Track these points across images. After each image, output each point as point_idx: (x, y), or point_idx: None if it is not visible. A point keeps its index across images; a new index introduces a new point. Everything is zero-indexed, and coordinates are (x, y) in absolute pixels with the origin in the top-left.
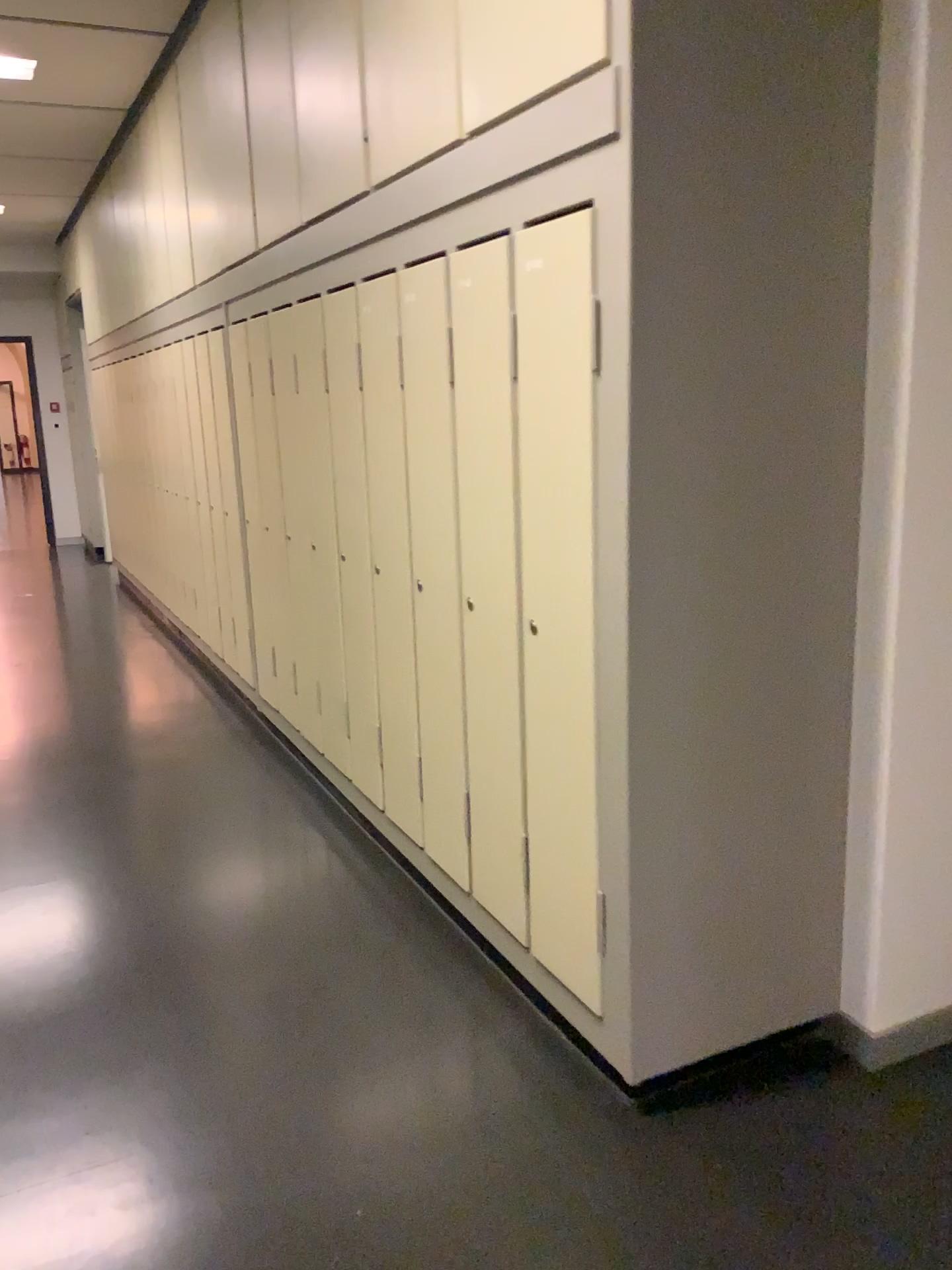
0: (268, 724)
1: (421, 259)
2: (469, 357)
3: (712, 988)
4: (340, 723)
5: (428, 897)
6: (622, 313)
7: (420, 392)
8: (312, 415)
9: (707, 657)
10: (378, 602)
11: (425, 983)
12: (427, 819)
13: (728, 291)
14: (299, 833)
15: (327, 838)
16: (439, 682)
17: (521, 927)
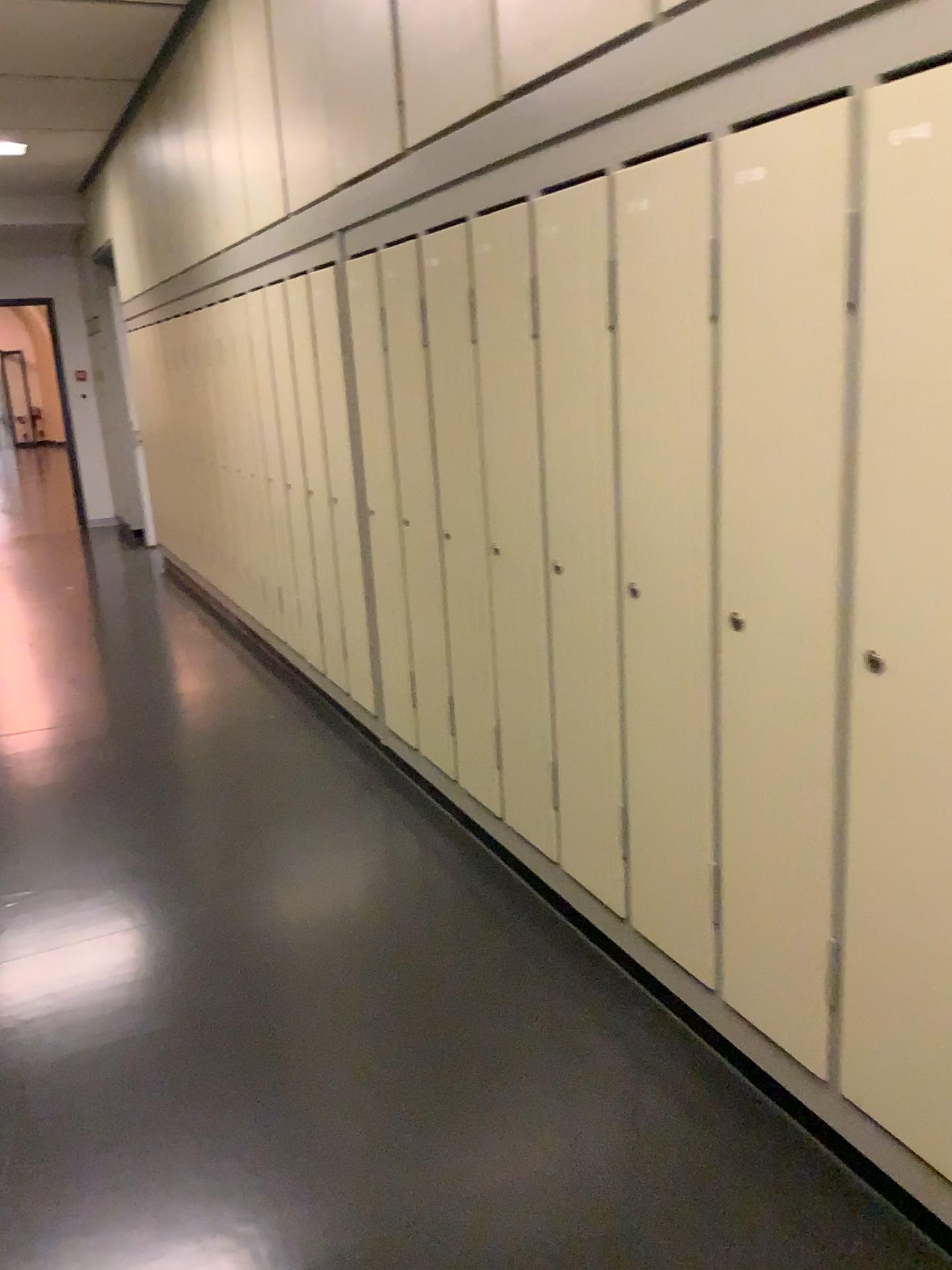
0: (402, 761)
1: (779, 113)
2: (908, 264)
3: None
4: (545, 787)
5: (721, 1052)
6: None
7: (758, 330)
8: (500, 373)
9: None
10: (638, 638)
11: (790, 1230)
12: (735, 953)
13: None
14: (496, 935)
15: (536, 942)
16: (780, 770)
17: None
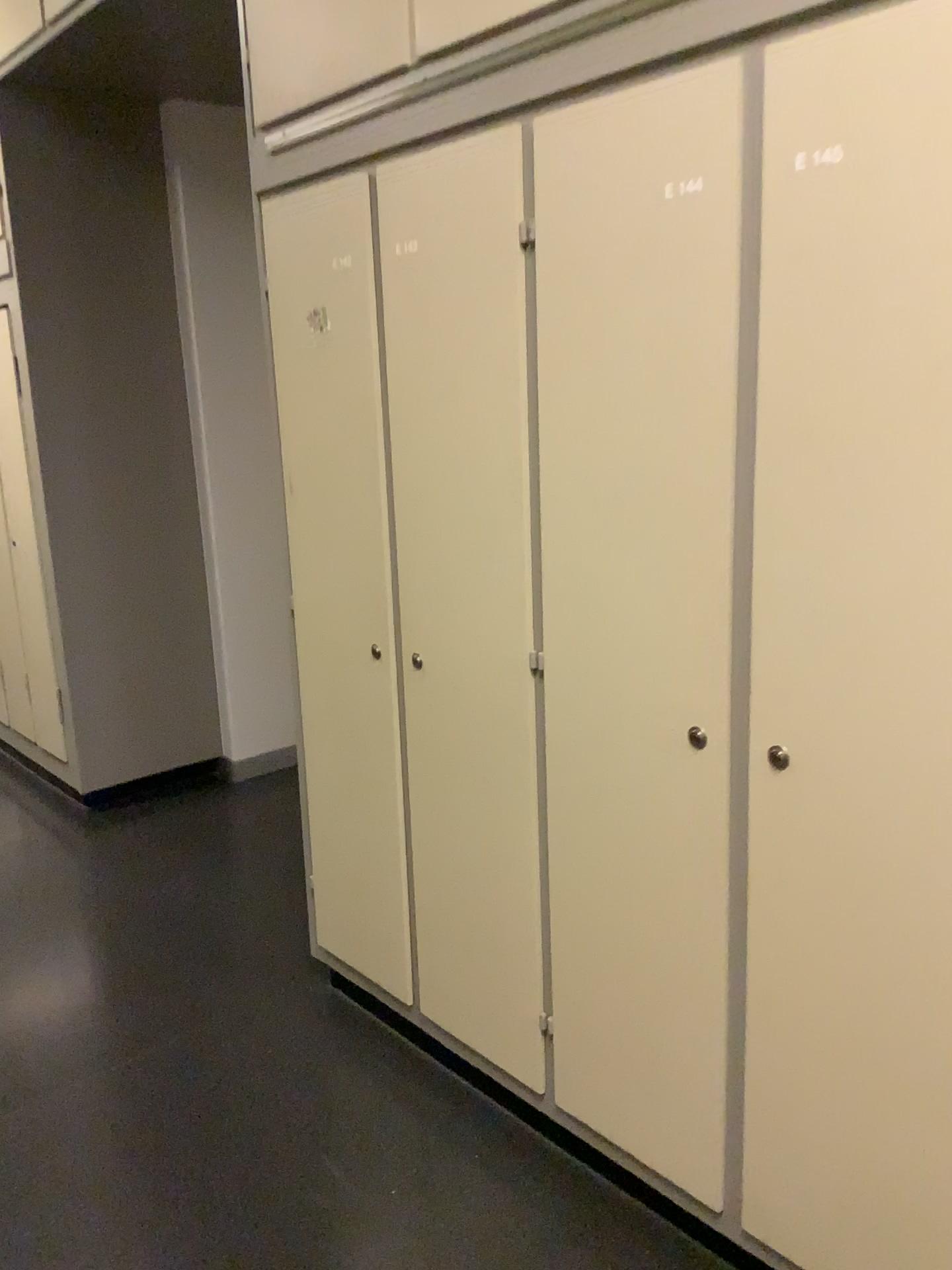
0: None
1: None
2: None
3: (130, 739)
4: None
5: None
6: (27, 365)
7: None
8: None
9: (101, 549)
10: None
11: None
12: None
13: (89, 353)
14: None
15: None
16: None
17: (30, 730)
